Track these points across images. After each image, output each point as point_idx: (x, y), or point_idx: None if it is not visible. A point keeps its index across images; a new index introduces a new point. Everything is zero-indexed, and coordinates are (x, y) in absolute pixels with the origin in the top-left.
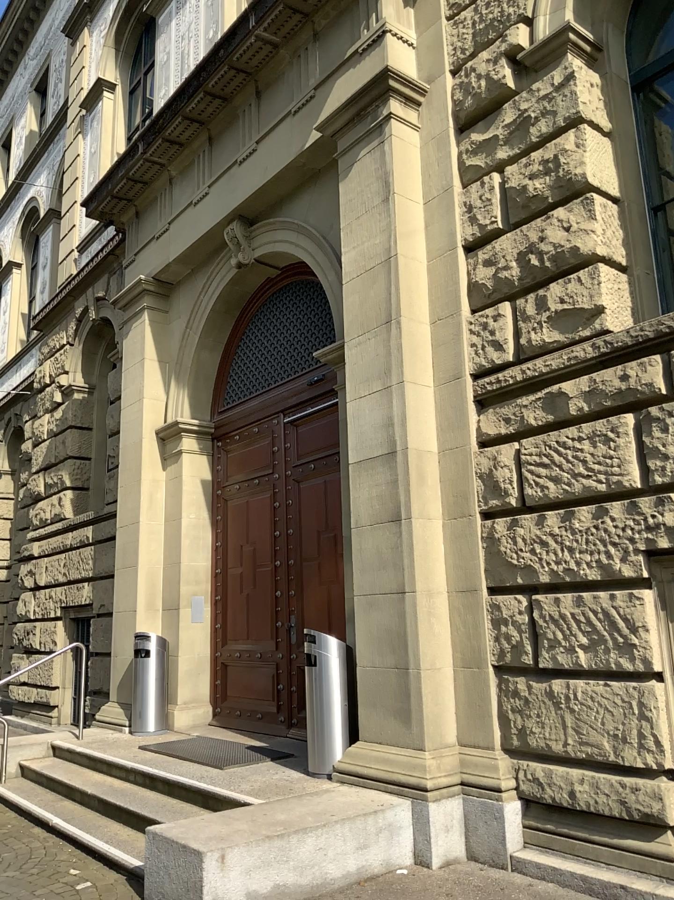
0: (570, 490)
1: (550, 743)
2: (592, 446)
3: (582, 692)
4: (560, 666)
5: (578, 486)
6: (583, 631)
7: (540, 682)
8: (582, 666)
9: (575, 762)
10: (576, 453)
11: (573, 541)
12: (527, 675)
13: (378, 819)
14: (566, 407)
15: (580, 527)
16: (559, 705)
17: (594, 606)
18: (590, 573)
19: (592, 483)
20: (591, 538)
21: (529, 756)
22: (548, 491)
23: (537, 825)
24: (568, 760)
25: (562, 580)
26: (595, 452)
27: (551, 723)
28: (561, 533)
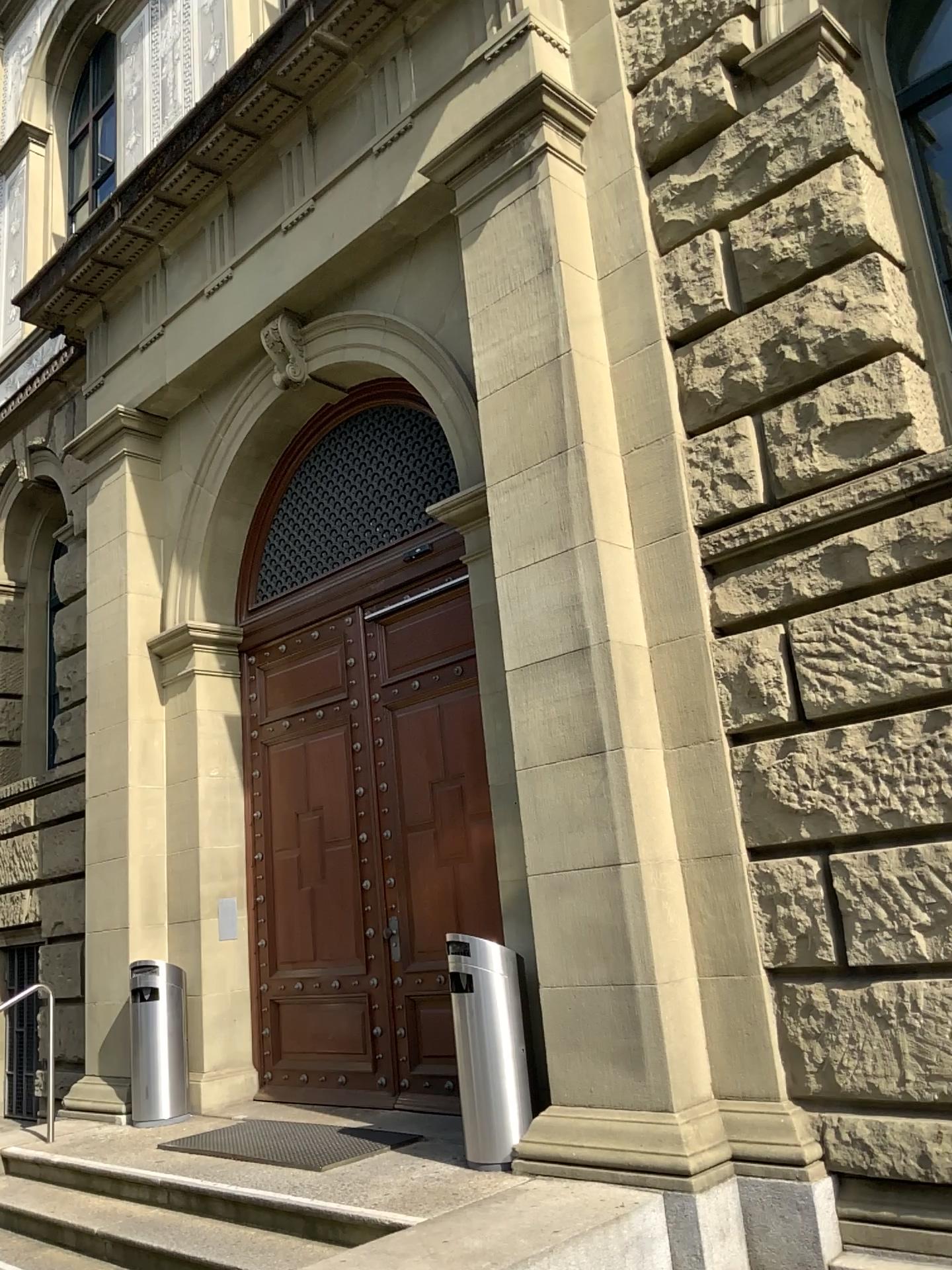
0: (880, 690)
1: (875, 1082)
2: (912, 624)
3: (926, 998)
4: (884, 961)
5: (893, 685)
6: (922, 903)
7: (850, 989)
8: (923, 958)
9: (924, 1109)
10: (886, 636)
11: (892, 768)
12: (828, 978)
13: (624, 1230)
14: (861, 569)
15: (903, 746)
16: (888, 1021)
17: (938, 864)
18: (926, 815)
19: (916, 678)
20: (922, 760)
21: (841, 1105)
22: (843, 695)
23: (861, 1215)
24: (911, 1107)
25: (879, 828)
26: (917, 632)
27: (876, 1051)
28: (869, 757)
